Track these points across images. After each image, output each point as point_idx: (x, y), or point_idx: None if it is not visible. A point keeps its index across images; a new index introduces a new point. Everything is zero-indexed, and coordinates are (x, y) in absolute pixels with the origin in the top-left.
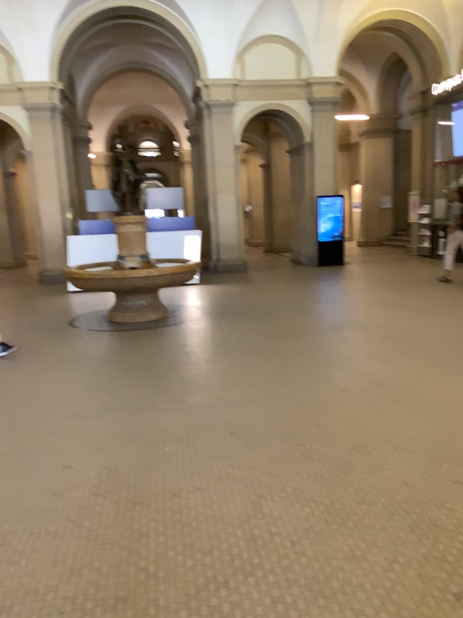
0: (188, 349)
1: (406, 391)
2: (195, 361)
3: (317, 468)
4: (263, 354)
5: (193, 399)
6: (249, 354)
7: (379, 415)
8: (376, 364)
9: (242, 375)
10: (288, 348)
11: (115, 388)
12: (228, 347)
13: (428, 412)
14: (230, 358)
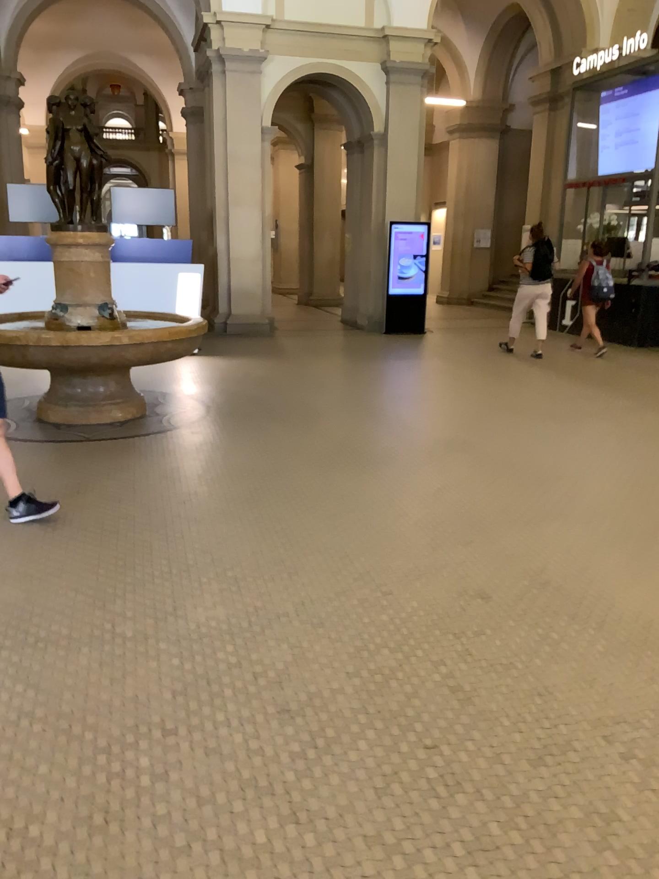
0: (186, 488)
1: (598, 599)
2: (200, 516)
3: (479, 818)
4: (324, 506)
5: (200, 610)
6: (298, 502)
7: (566, 662)
8: (527, 535)
9: (290, 552)
10: (365, 493)
11: (45, 576)
12: (259, 485)
13: (653, 653)
14: (265, 511)
